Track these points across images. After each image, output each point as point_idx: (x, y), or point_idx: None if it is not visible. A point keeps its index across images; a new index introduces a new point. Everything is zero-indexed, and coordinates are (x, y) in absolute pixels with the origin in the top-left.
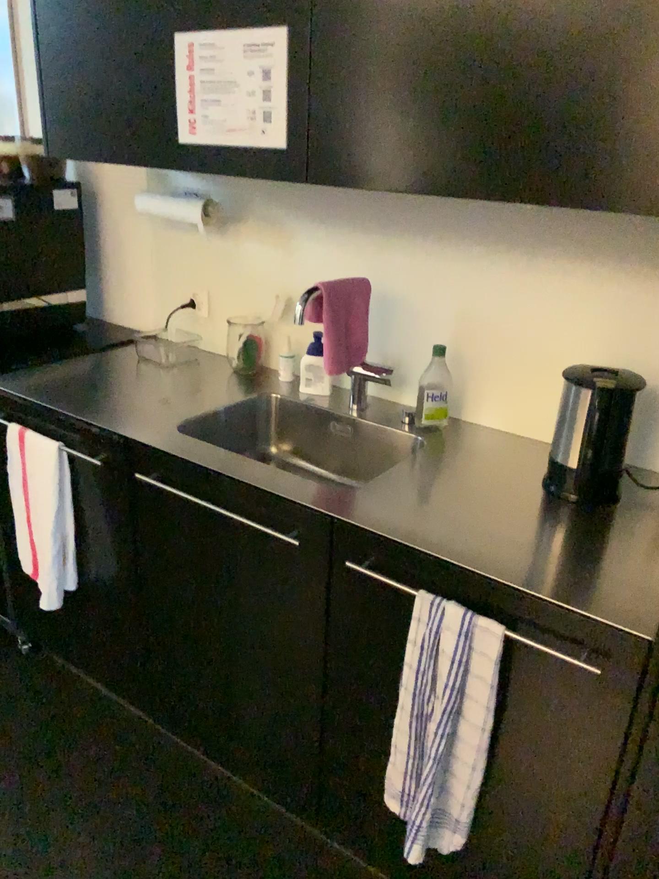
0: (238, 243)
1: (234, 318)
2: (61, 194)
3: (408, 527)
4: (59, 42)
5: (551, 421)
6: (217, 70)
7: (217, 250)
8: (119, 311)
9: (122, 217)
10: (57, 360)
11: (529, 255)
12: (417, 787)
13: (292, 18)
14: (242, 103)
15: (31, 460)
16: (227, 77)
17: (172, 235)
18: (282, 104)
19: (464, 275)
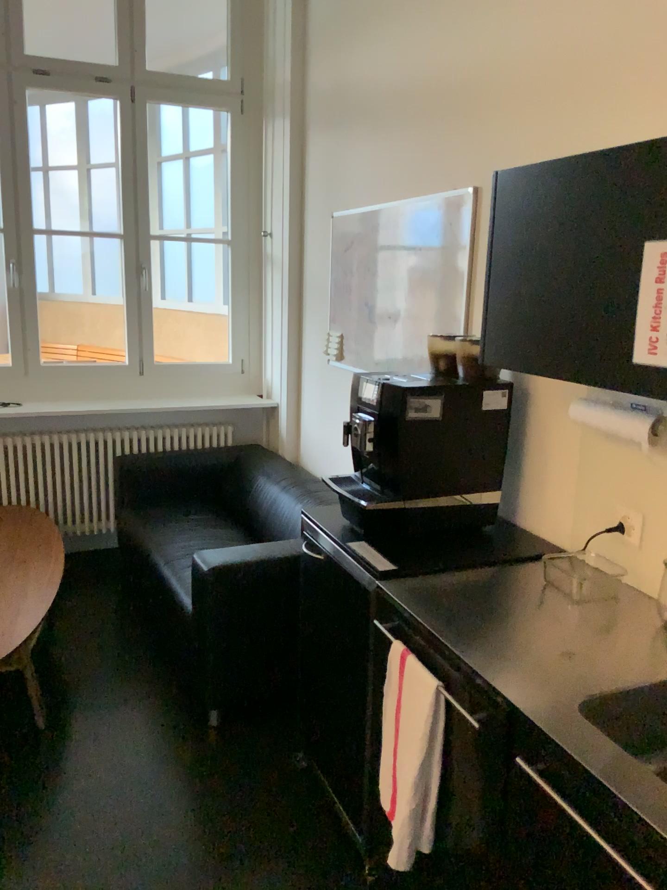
0: None
1: None
2: (490, 392)
3: None
4: (510, 250)
5: None
6: None
7: (659, 470)
8: (532, 515)
9: (551, 418)
10: (456, 571)
11: None
12: None
13: None
14: None
15: (408, 686)
16: None
17: (605, 444)
18: None
19: None
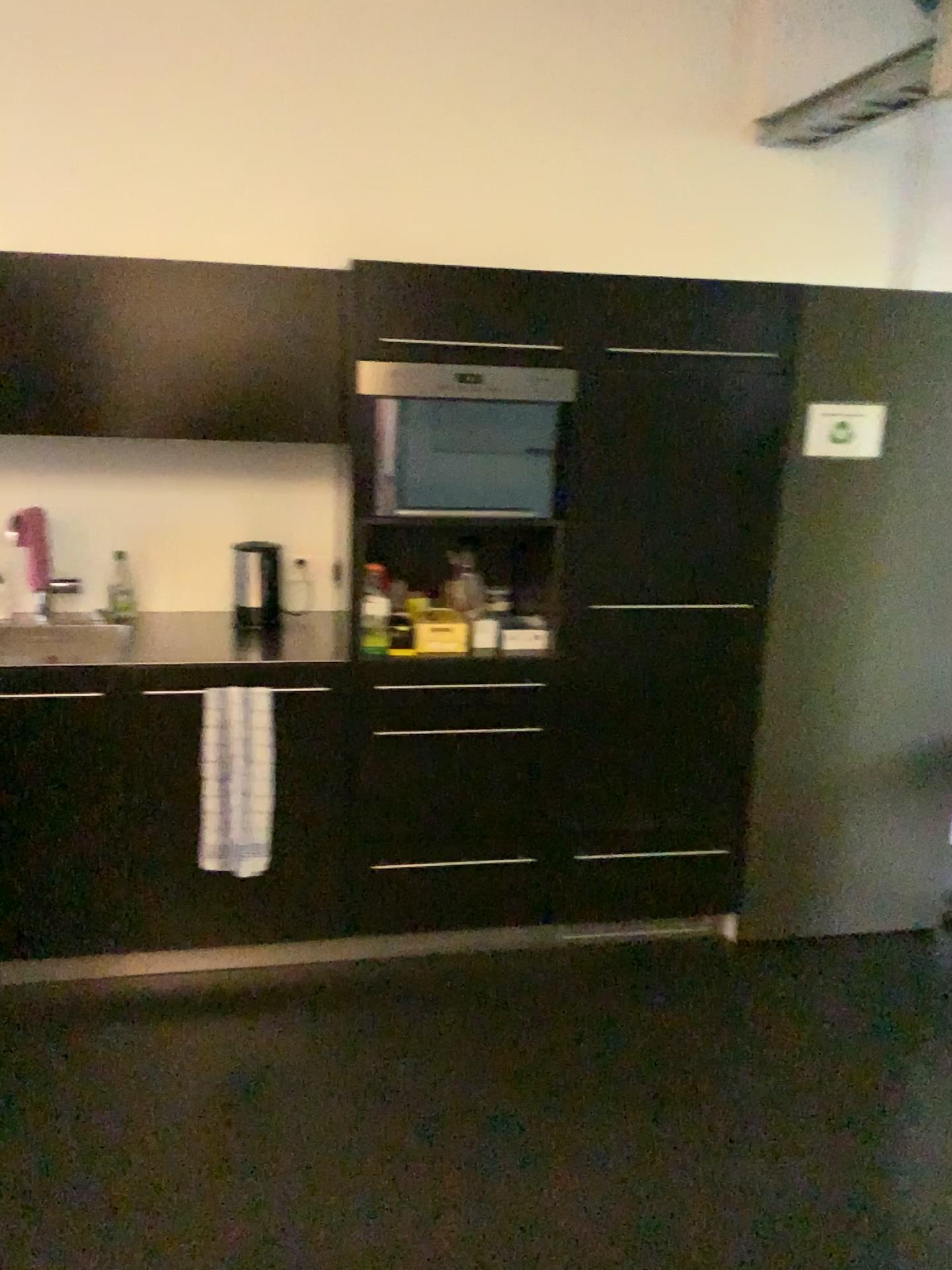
0: None
1: None
2: None
3: (174, 656)
4: None
5: (206, 594)
6: None
7: None
8: None
9: None
10: None
11: (166, 476)
12: (223, 833)
13: None
14: None
15: None
16: None
17: None
18: None
19: (114, 497)
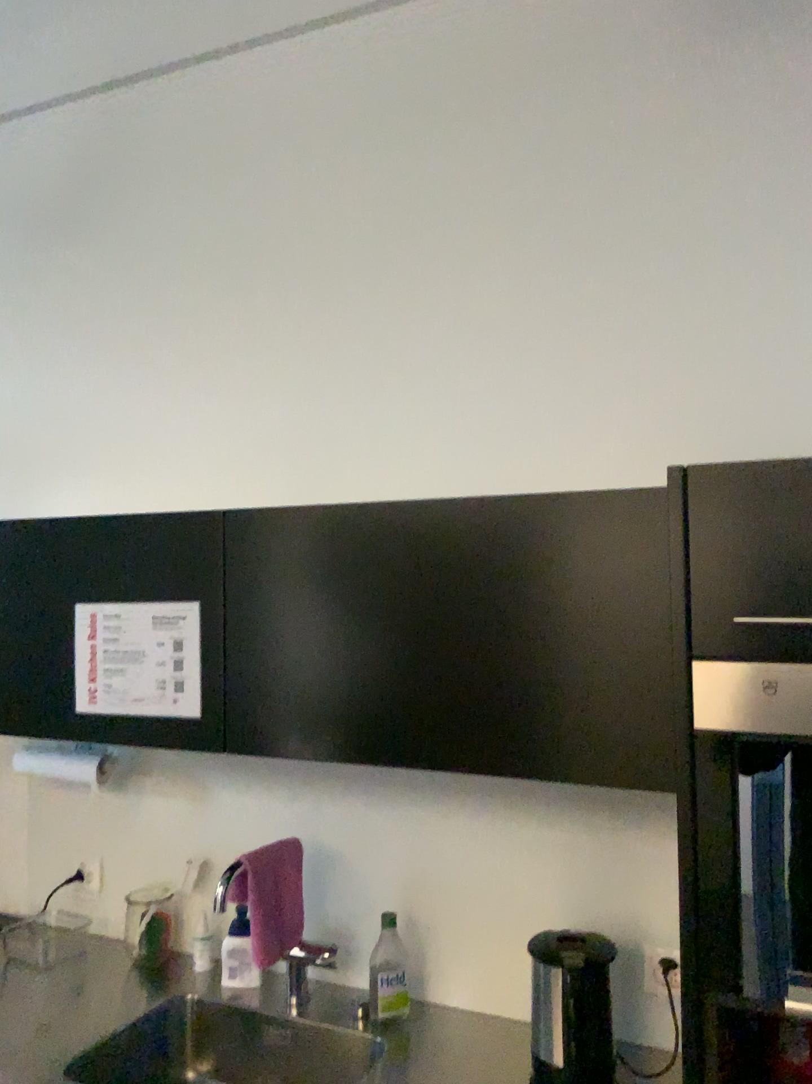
0: (139, 800)
1: (134, 892)
2: None
3: None
4: None
5: (527, 991)
6: (122, 642)
7: (113, 809)
8: None
9: None
10: None
11: (472, 800)
12: None
13: (204, 597)
14: (151, 674)
15: None
16: (134, 649)
17: (55, 794)
18: (196, 677)
19: (404, 825)
